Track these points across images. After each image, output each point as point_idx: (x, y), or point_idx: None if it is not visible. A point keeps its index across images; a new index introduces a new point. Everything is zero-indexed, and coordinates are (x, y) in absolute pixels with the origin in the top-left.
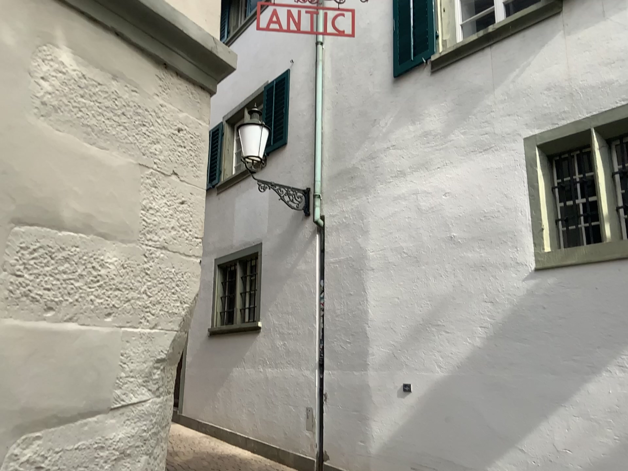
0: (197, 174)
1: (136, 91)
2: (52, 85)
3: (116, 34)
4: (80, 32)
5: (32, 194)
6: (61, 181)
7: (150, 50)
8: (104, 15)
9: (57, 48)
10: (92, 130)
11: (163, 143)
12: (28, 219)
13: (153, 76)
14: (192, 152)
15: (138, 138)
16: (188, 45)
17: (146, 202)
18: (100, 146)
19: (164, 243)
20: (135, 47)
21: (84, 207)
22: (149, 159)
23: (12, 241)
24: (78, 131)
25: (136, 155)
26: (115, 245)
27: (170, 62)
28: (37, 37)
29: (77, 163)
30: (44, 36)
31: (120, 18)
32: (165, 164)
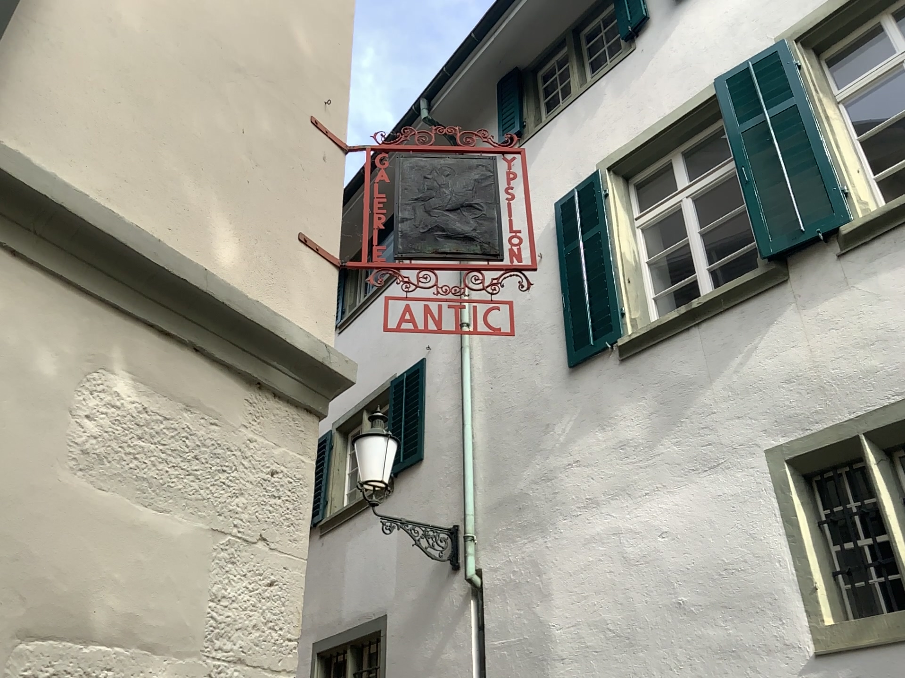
0: (295, 538)
1: (215, 424)
2: (99, 425)
3: (193, 350)
4: (146, 351)
5: (50, 590)
6: (95, 566)
7: (237, 367)
8: (179, 327)
9: (112, 375)
10: (149, 485)
11: (248, 495)
12: (40, 630)
13: (239, 402)
14: (290, 505)
15: (213, 491)
16: (290, 356)
17: (218, 587)
18: (157, 507)
19: (242, 653)
20: (218, 365)
21: (126, 602)
22: (226, 520)
23: (11, 669)
24: (129, 489)
25: (208, 515)
26: (166, 662)
27: (264, 380)
28: (87, 362)
29: (122, 536)
30: (97, 361)
31: (200, 329)
32: (251, 526)
